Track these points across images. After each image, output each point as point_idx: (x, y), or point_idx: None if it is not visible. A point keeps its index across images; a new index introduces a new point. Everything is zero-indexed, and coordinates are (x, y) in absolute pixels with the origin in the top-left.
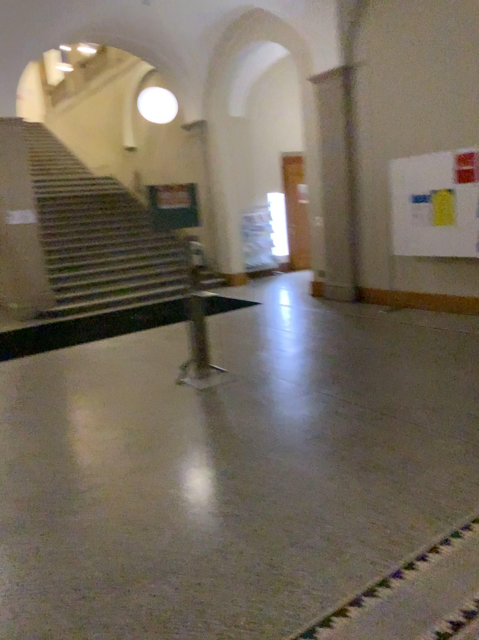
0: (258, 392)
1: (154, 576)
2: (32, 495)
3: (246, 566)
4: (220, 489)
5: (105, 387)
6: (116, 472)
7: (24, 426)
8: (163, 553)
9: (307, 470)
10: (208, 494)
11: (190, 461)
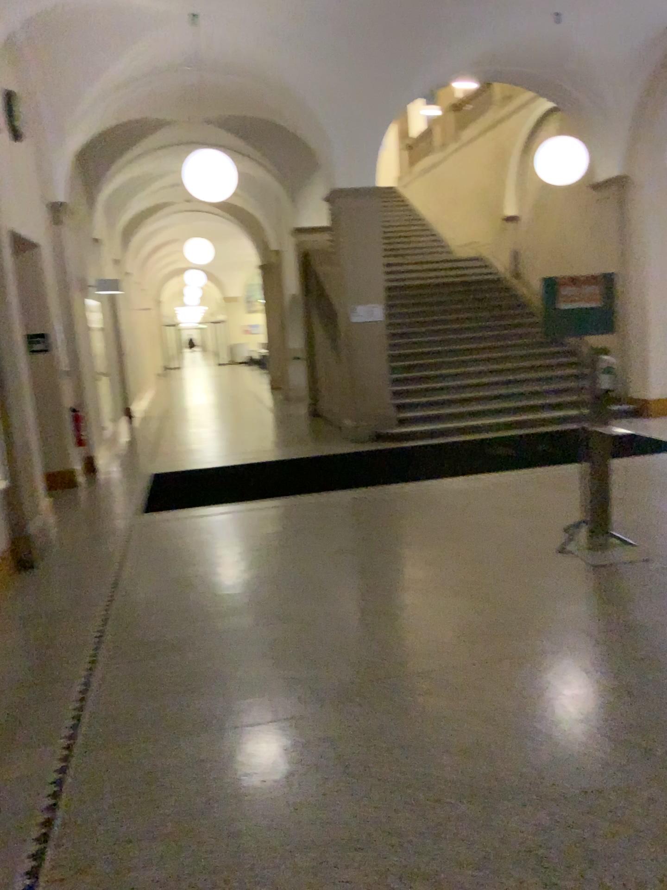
0: None
1: (526, 795)
2: (374, 661)
3: (658, 817)
4: (621, 706)
5: (461, 541)
6: (477, 654)
7: (363, 575)
8: (540, 769)
9: None
10: (603, 708)
11: (578, 660)
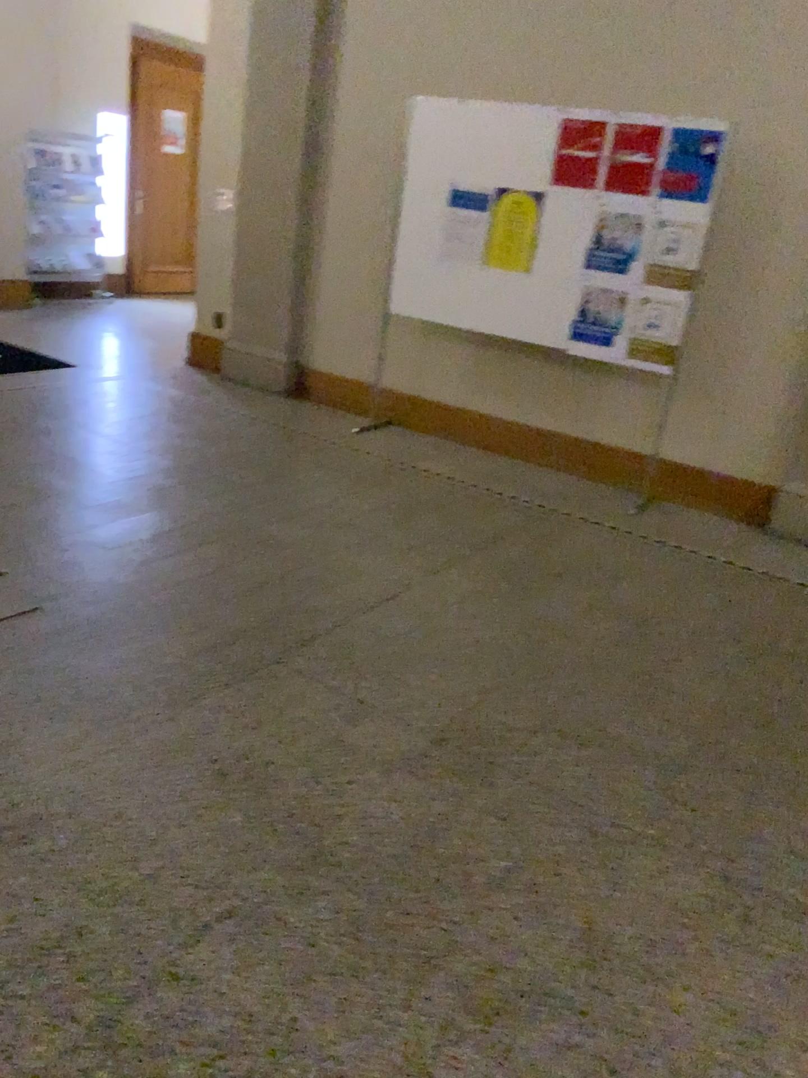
0: (97, 657)
1: None
2: None
3: None
4: None
5: None
6: None
7: None
8: None
9: (309, 1027)
10: None
11: None
